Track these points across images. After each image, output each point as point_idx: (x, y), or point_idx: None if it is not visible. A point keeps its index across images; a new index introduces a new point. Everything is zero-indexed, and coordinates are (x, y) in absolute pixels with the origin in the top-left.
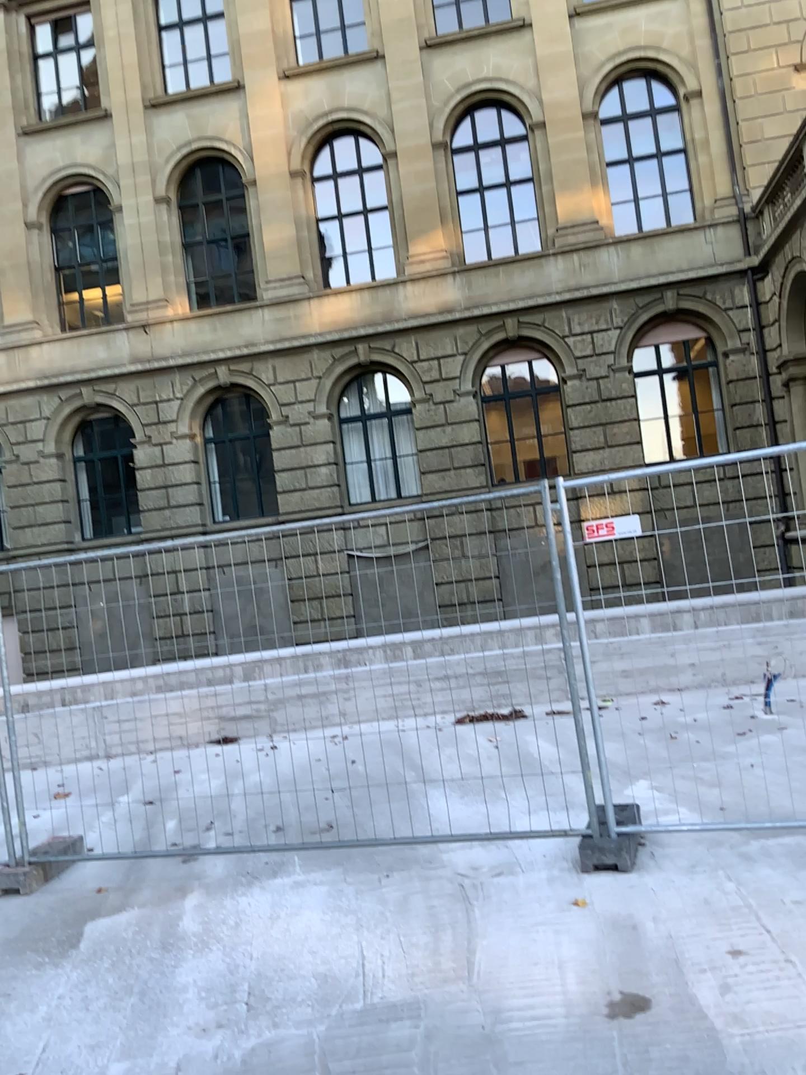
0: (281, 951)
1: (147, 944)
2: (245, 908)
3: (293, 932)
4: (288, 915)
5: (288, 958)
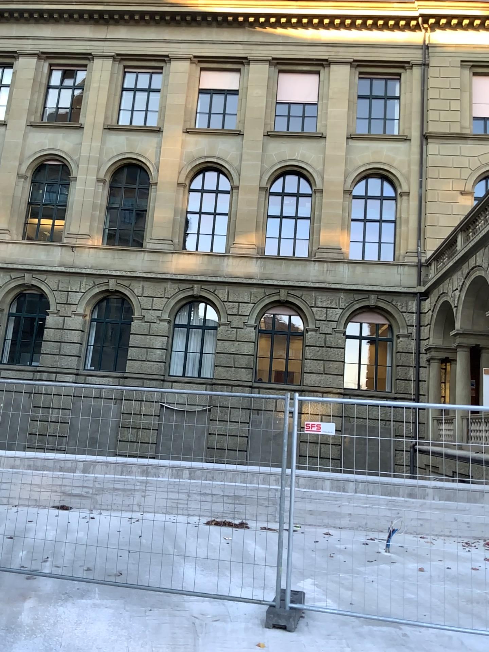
0: (84, 643)
1: (3, 625)
2: (66, 613)
3: (92, 633)
4: (91, 622)
5: (88, 647)
